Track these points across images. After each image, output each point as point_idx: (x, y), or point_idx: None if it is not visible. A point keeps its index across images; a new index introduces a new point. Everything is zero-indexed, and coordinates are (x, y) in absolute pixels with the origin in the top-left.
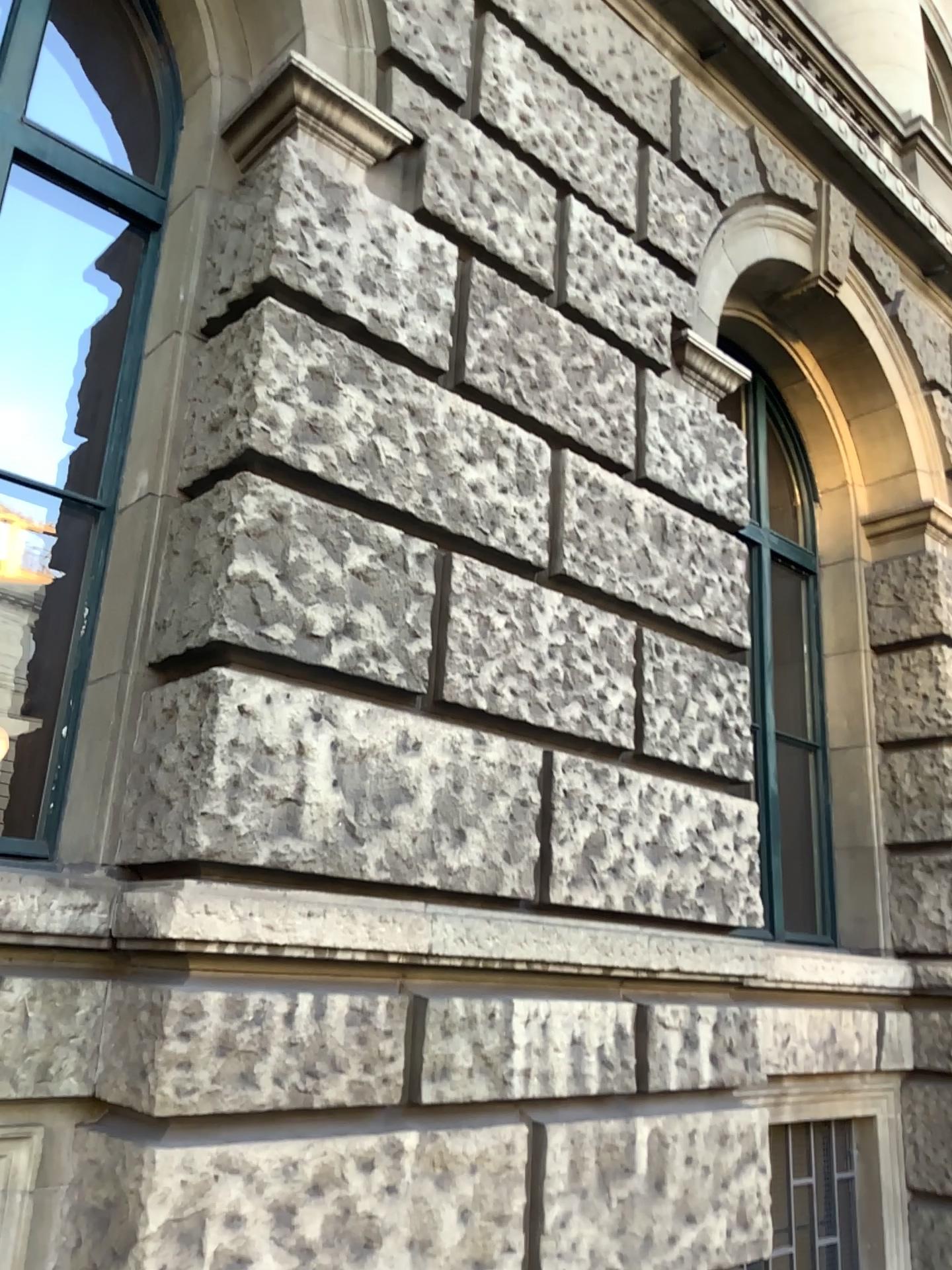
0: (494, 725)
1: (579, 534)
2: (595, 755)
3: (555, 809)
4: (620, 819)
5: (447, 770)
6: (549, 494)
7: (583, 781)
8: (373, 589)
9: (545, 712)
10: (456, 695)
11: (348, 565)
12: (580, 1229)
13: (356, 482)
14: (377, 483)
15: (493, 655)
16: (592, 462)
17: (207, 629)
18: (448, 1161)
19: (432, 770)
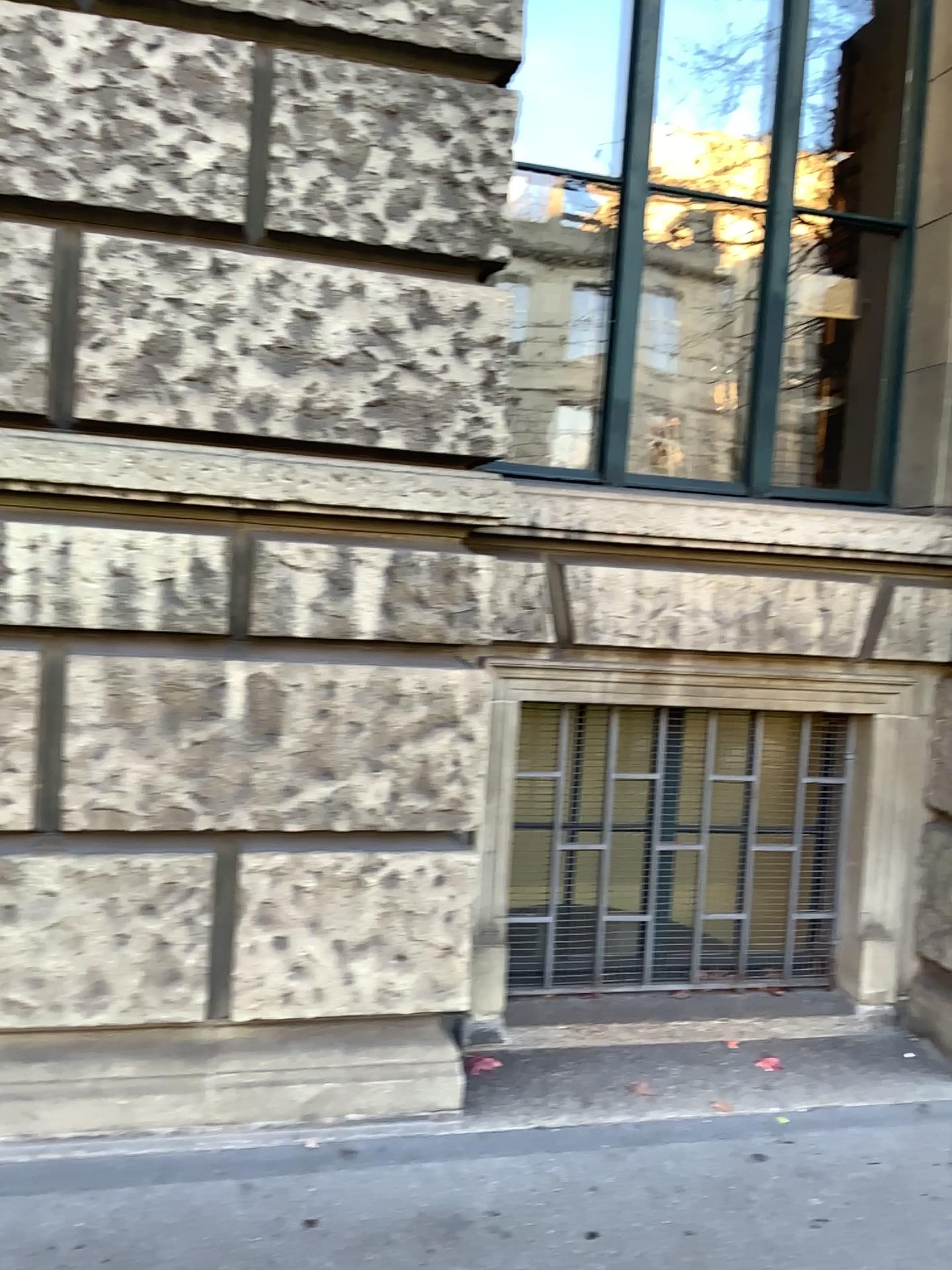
0: None
1: None
2: (166, 234)
3: (83, 305)
4: (209, 316)
5: None
6: None
7: (136, 269)
8: None
9: (70, 183)
10: None
11: None
12: (122, 763)
13: None
14: None
15: None
16: None
17: None
18: None
19: None
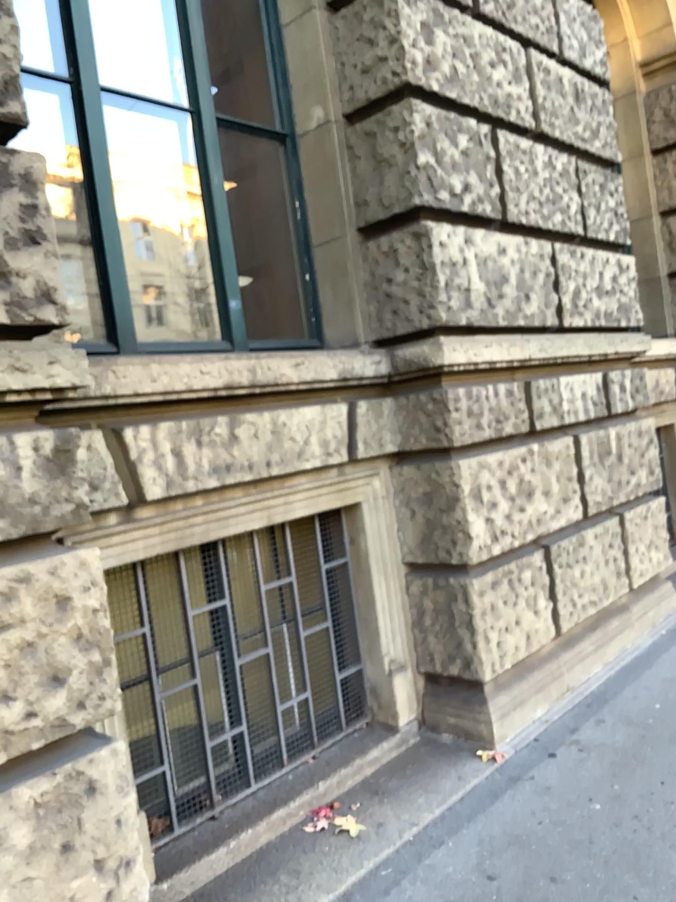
0: (529, 232)
1: (543, 106)
2: (568, 241)
3: (558, 275)
4: (583, 276)
5: (516, 261)
6: (527, 82)
7: (566, 257)
8: (470, 161)
9: (546, 221)
10: (512, 218)
11: (459, 149)
12: (597, 480)
13: (452, 95)
14: (459, 94)
15: (522, 191)
16: (541, 55)
17: (404, 200)
18: (550, 455)
19: (511, 262)
